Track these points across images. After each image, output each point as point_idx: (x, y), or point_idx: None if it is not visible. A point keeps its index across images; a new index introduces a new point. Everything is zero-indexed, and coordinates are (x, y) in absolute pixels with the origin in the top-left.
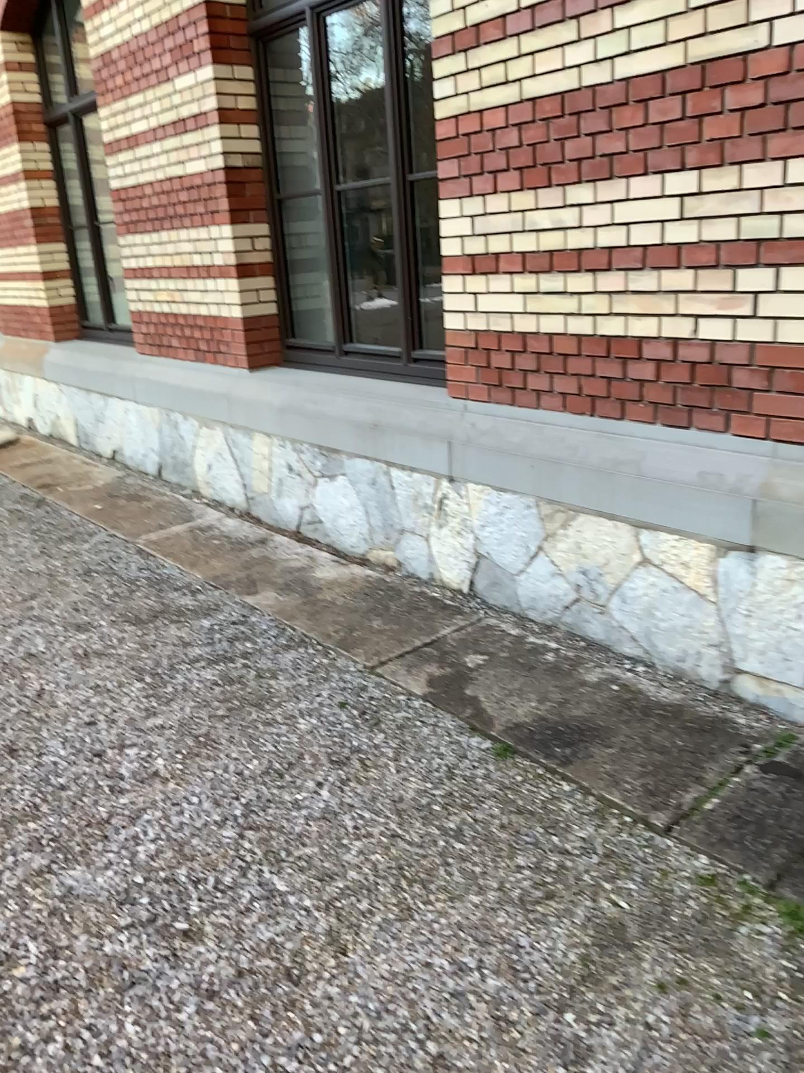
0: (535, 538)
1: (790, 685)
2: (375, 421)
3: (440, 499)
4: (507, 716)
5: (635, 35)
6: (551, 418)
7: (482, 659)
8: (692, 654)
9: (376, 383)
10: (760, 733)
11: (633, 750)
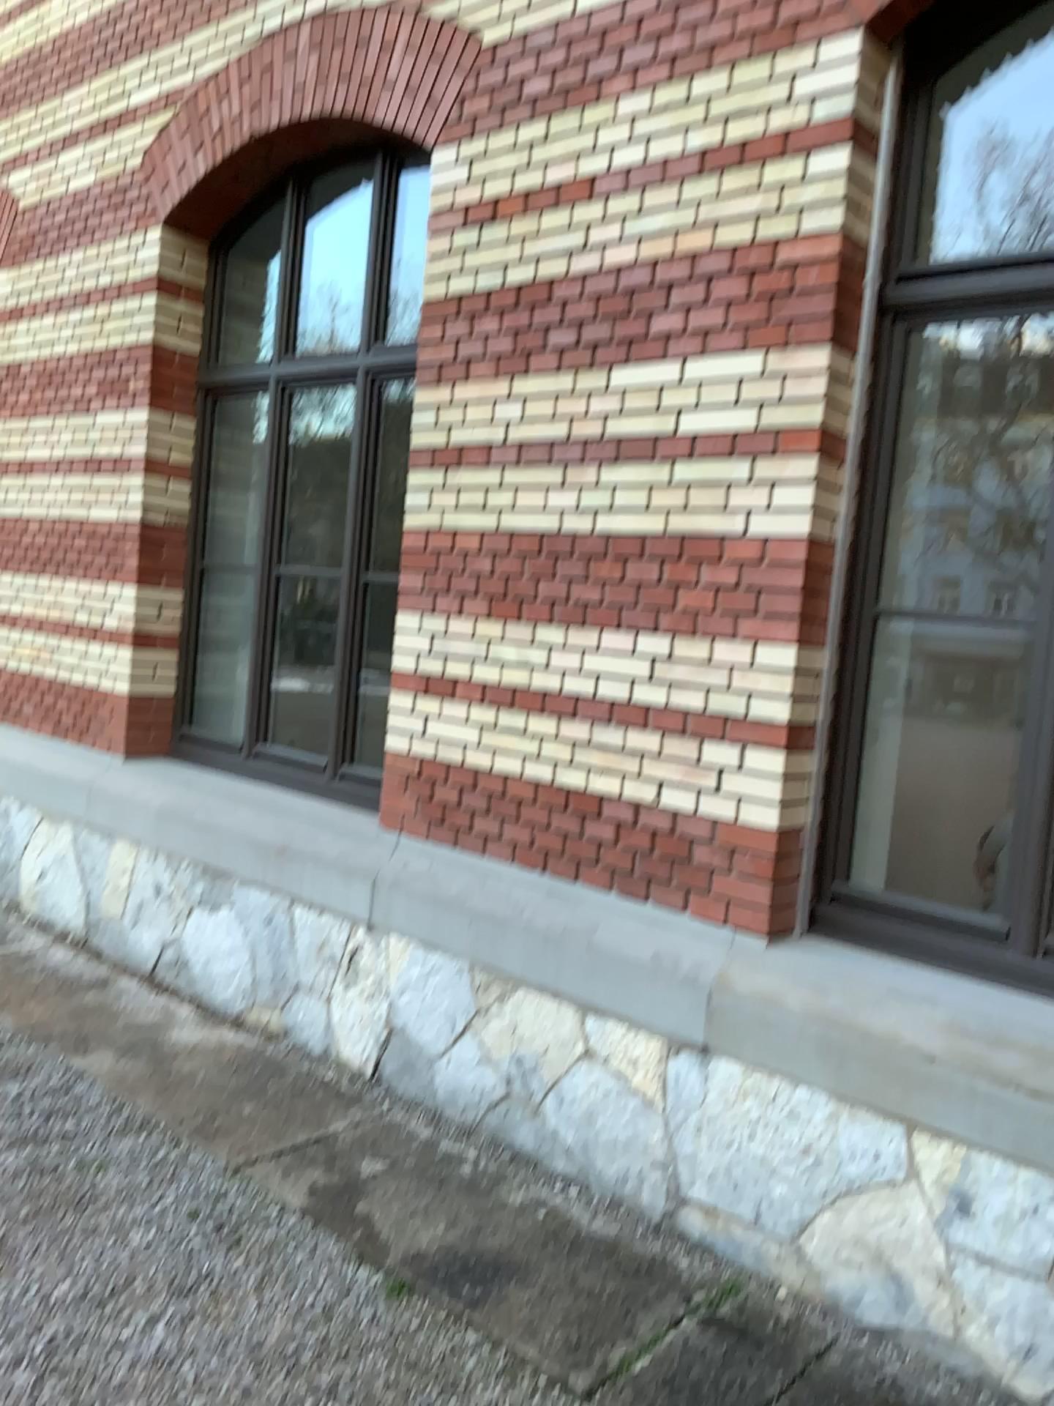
0: (462, 1014)
1: (737, 1218)
2: (282, 846)
3: (351, 953)
4: (407, 1241)
5: (620, 494)
6: (495, 871)
7: (381, 1163)
8: (632, 1174)
9: (287, 799)
10: (701, 1276)
11: (555, 1291)
